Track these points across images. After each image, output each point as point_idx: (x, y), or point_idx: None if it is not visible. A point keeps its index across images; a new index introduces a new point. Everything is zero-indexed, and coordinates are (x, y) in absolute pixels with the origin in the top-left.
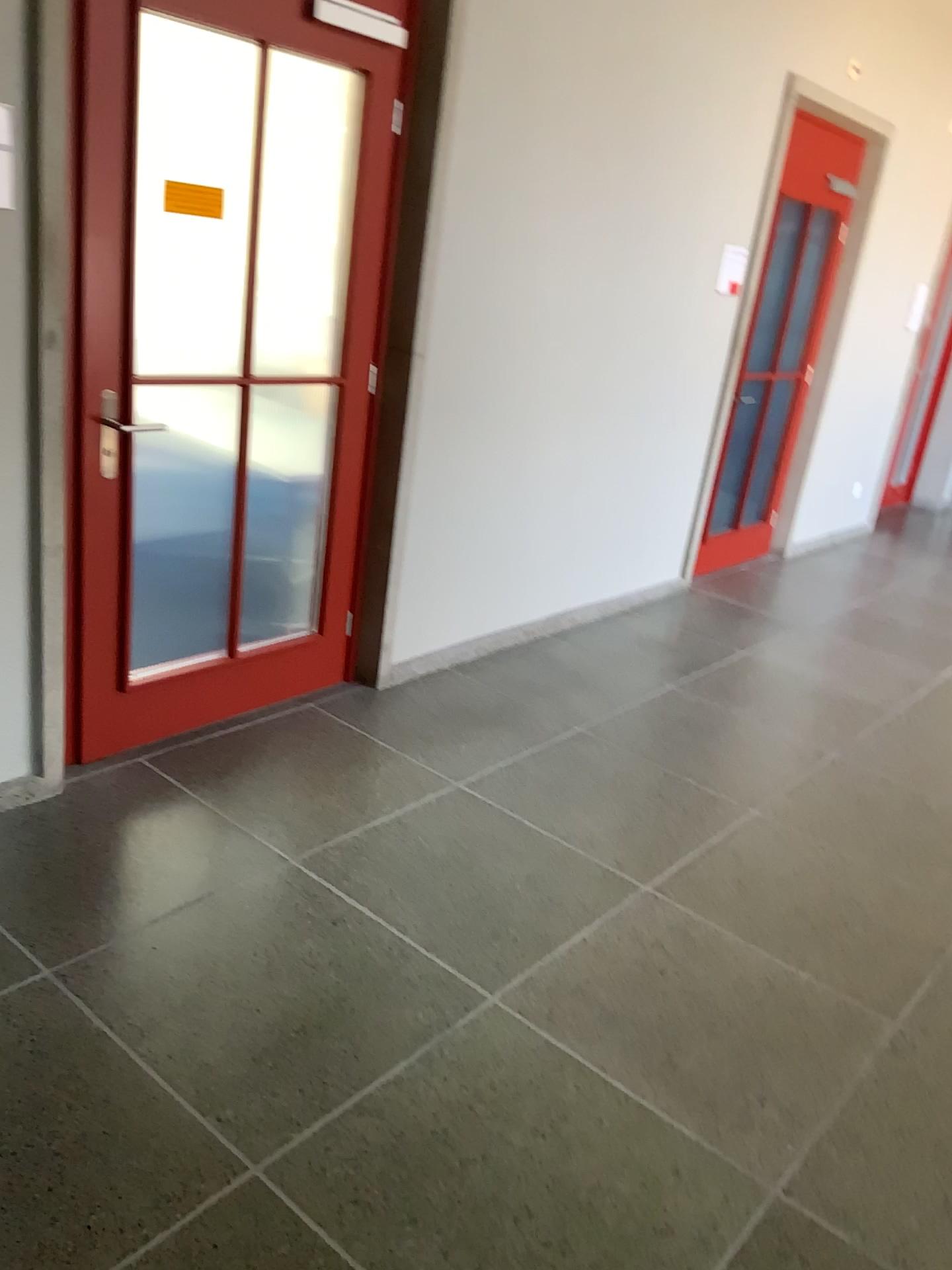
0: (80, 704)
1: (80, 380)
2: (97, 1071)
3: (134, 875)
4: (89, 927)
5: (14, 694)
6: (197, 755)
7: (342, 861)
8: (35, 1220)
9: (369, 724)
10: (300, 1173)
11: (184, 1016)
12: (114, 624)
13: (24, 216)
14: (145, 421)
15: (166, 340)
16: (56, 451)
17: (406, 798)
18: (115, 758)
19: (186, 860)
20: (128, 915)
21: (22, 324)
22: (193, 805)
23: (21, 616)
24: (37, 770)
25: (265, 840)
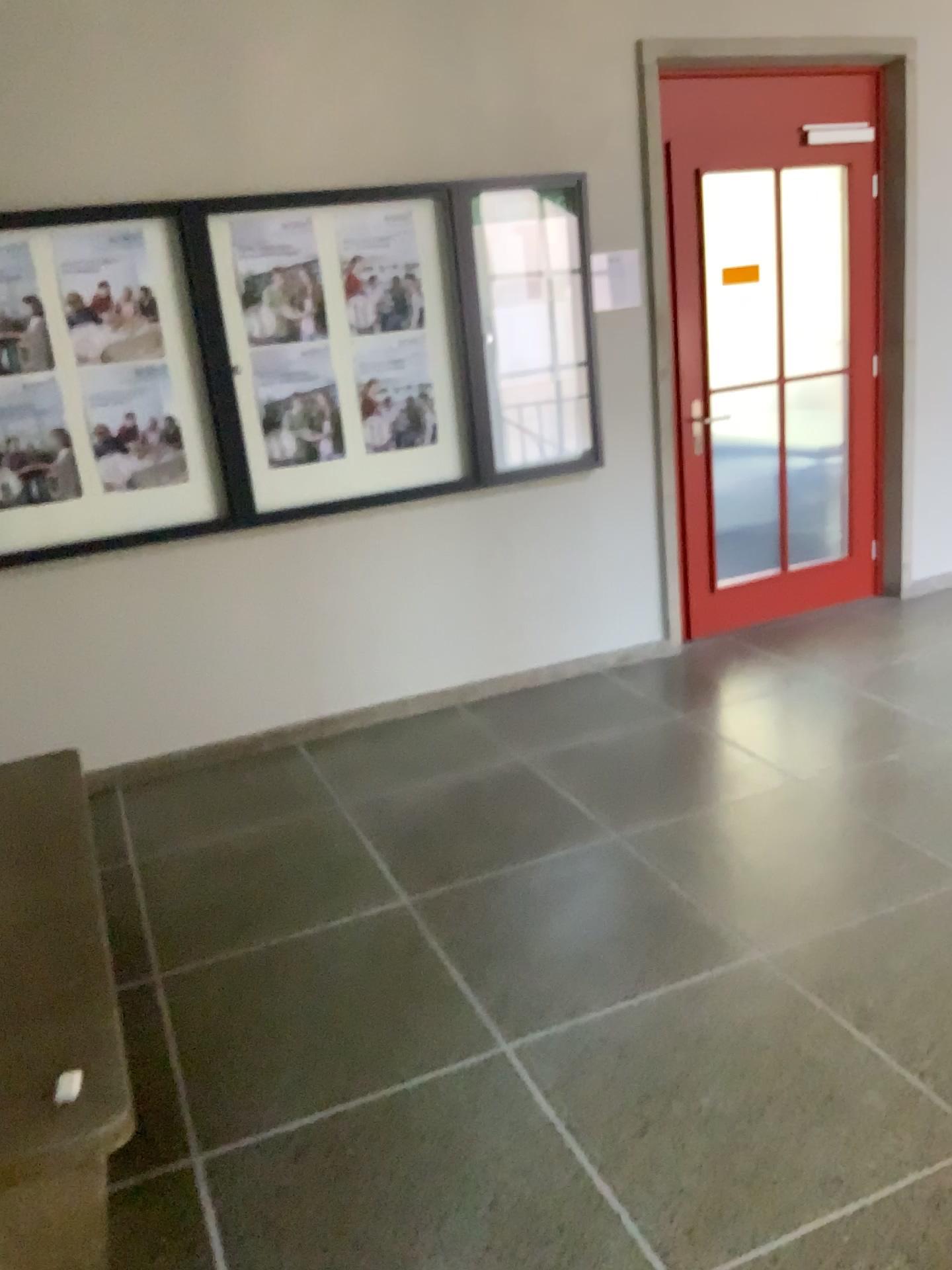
0: (689, 596)
1: (678, 395)
2: (714, 746)
3: (728, 681)
4: (704, 699)
5: (652, 586)
6: (765, 633)
7: (863, 677)
8: (689, 785)
9: (891, 615)
10: (826, 781)
11: (760, 731)
12: (706, 546)
13: (645, 307)
14: (717, 415)
15: (727, 363)
16: (668, 437)
17: (914, 649)
18: (712, 635)
19: (760, 675)
20: (726, 695)
21: (646, 367)
22: (763, 654)
23: (654, 538)
24: (667, 635)
25: (811, 668)
